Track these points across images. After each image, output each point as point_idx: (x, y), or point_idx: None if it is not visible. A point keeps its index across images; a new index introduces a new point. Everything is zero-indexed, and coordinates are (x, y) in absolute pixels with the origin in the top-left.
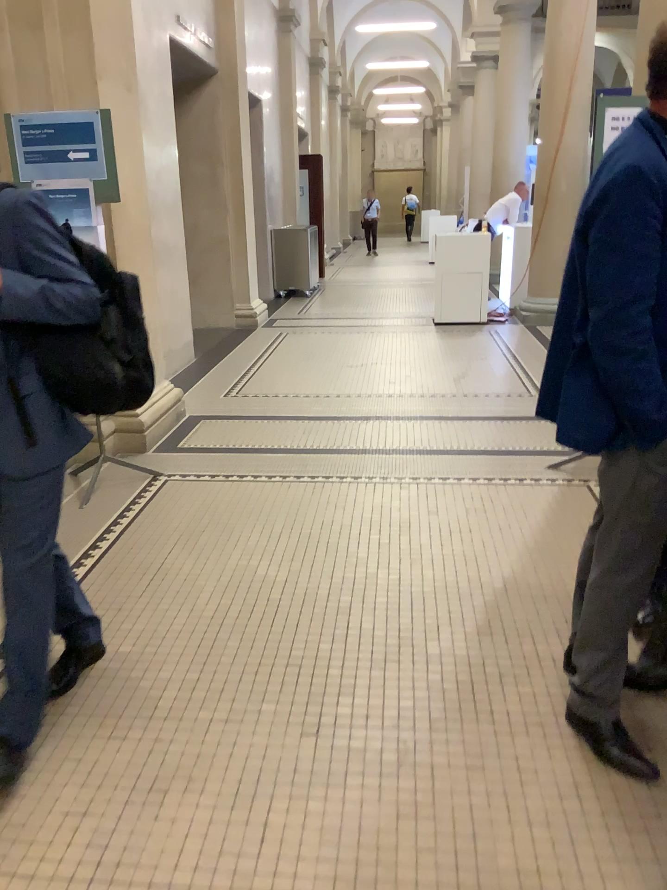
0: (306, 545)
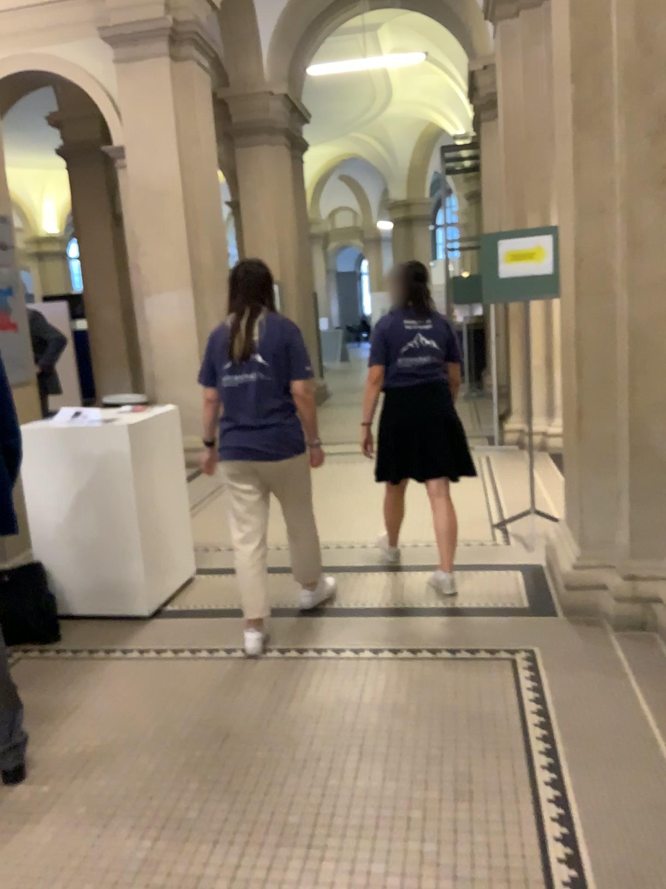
0: None
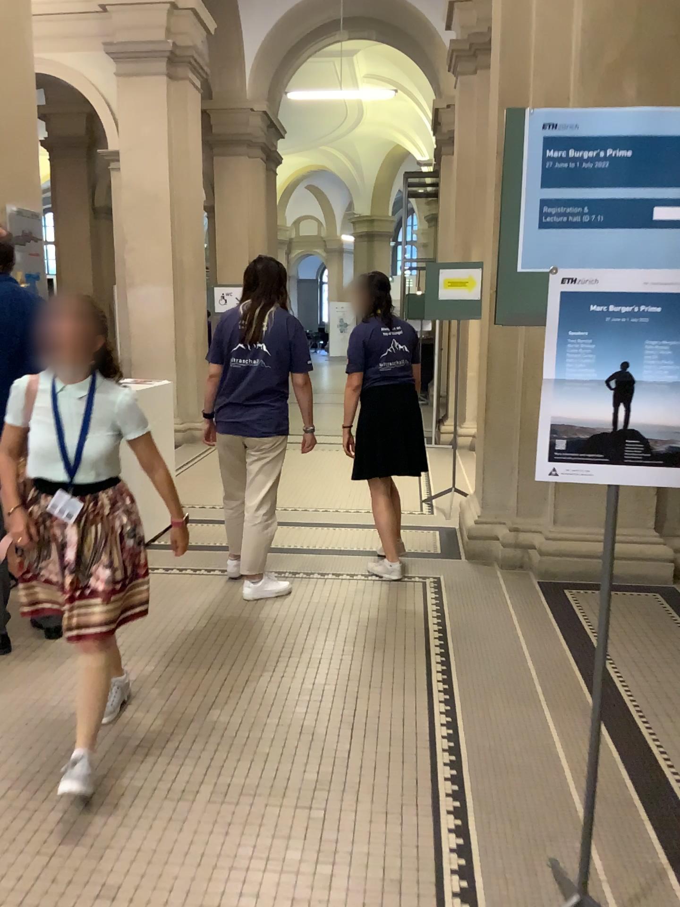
0: (177, 742)
